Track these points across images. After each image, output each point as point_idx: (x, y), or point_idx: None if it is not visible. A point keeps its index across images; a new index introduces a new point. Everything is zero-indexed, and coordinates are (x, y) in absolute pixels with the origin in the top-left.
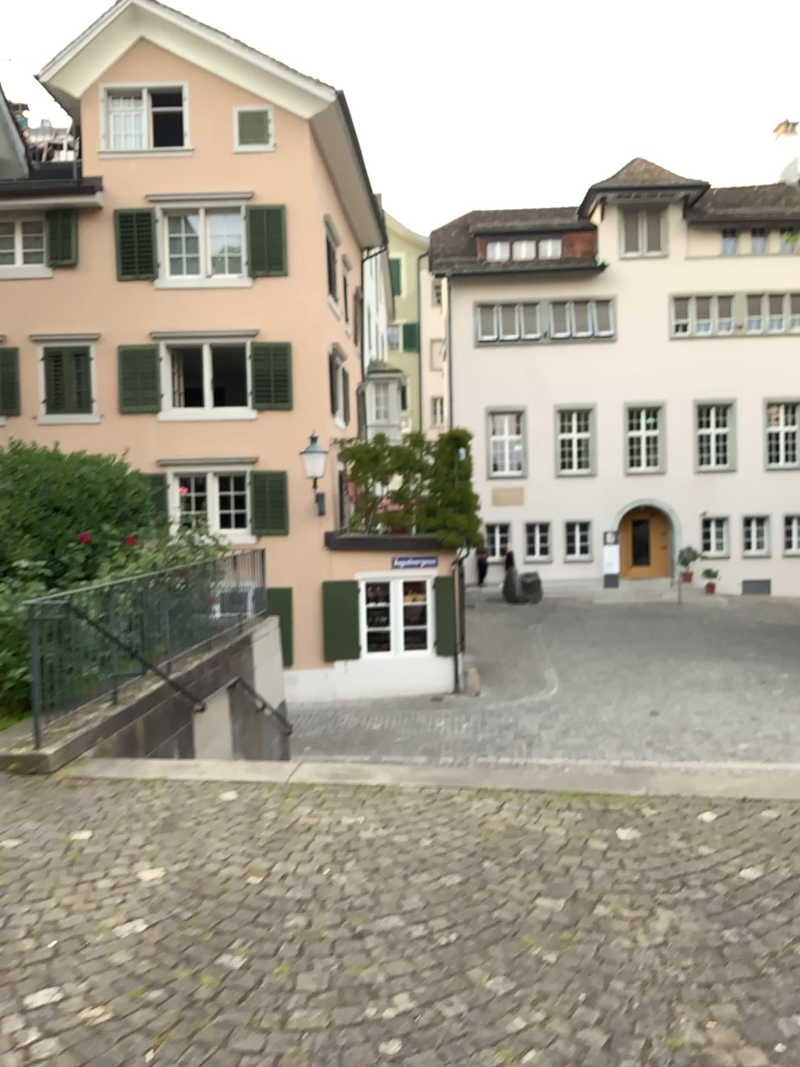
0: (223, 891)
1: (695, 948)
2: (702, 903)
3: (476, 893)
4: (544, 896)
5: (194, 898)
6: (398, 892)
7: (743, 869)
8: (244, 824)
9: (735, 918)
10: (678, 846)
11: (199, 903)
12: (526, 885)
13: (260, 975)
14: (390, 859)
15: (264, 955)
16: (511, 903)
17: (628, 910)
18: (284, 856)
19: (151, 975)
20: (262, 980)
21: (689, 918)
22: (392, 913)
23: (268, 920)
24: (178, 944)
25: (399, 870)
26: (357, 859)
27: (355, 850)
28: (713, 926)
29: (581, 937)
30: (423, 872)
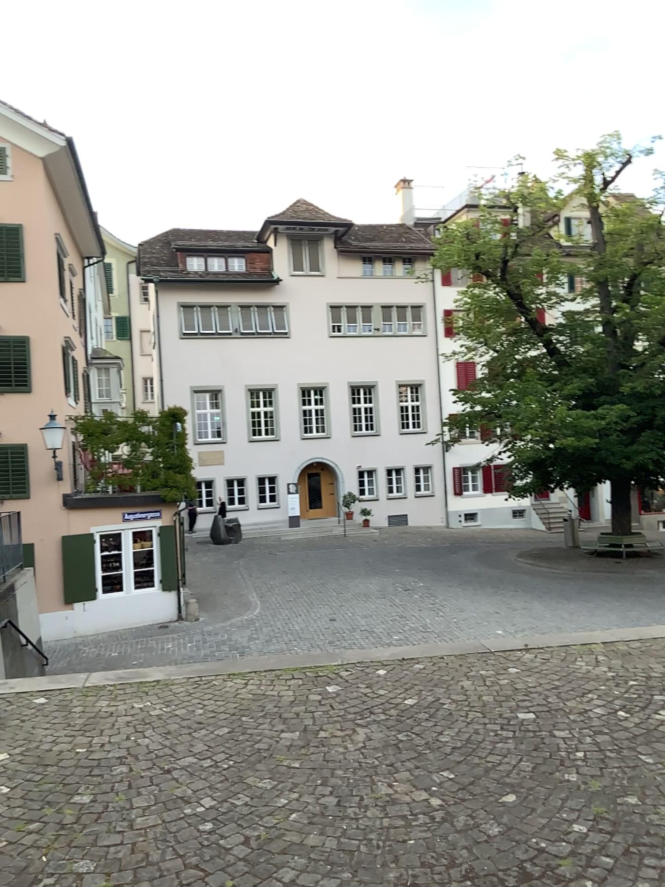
0: (61, 760)
1: (382, 746)
2: (384, 721)
3: (241, 736)
4: (287, 732)
5: (39, 767)
6: (188, 743)
7: (406, 699)
8: (60, 717)
9: (404, 727)
10: (366, 692)
11: (44, 770)
12: (273, 727)
13: (105, 804)
14: (177, 725)
15: (104, 792)
16: (265, 739)
17: (340, 732)
18: (99, 733)
19: (25, 816)
20: (108, 806)
21: (377, 731)
22: (187, 756)
23: (100, 772)
24: (38, 796)
25: (184, 731)
26: (153, 728)
27: (150, 722)
28: (392, 733)
29: (313, 751)
30: (202, 729)
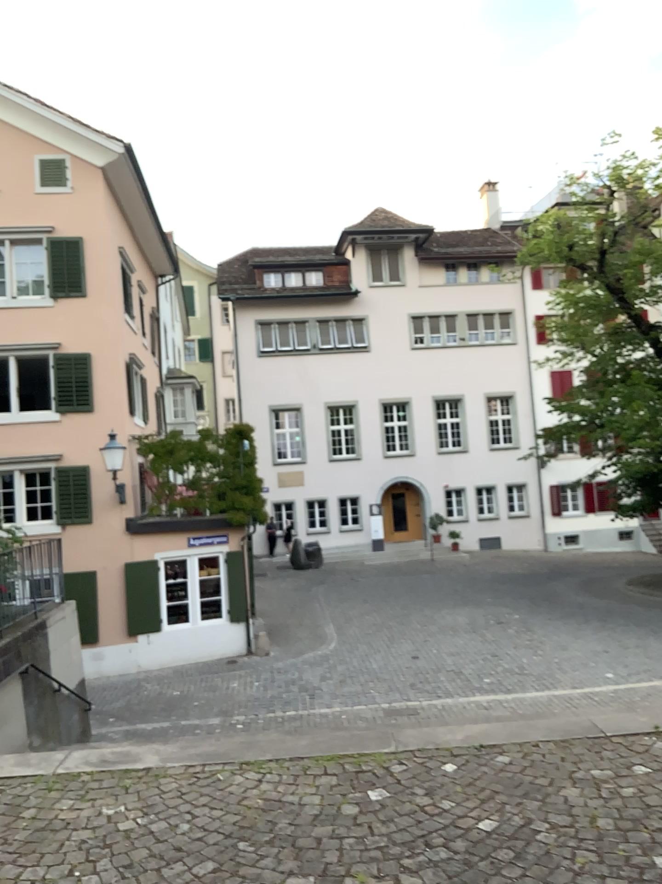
0: None
1: None
2: (444, 863)
3: (228, 881)
4: (296, 876)
5: None
6: None
7: (481, 820)
8: None
9: (475, 877)
10: (423, 802)
11: None
12: (278, 865)
13: None
14: (144, 852)
15: None
16: None
17: (375, 881)
18: (34, 862)
19: None
20: None
21: (432, 882)
22: None
23: None
24: None
25: (152, 864)
26: (110, 856)
27: (109, 845)
28: None
29: None
30: (176, 863)
